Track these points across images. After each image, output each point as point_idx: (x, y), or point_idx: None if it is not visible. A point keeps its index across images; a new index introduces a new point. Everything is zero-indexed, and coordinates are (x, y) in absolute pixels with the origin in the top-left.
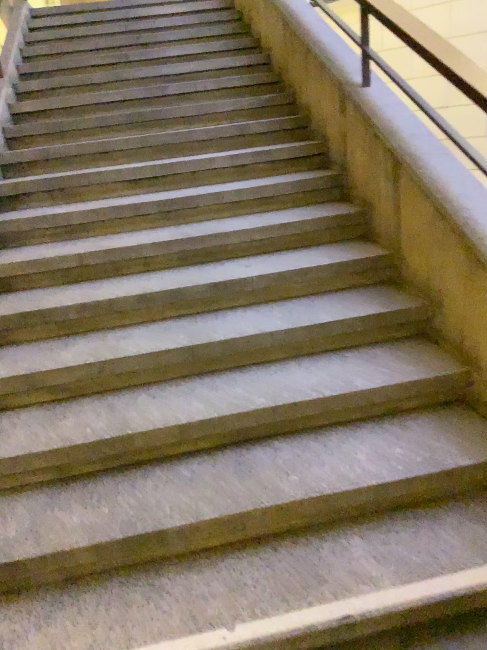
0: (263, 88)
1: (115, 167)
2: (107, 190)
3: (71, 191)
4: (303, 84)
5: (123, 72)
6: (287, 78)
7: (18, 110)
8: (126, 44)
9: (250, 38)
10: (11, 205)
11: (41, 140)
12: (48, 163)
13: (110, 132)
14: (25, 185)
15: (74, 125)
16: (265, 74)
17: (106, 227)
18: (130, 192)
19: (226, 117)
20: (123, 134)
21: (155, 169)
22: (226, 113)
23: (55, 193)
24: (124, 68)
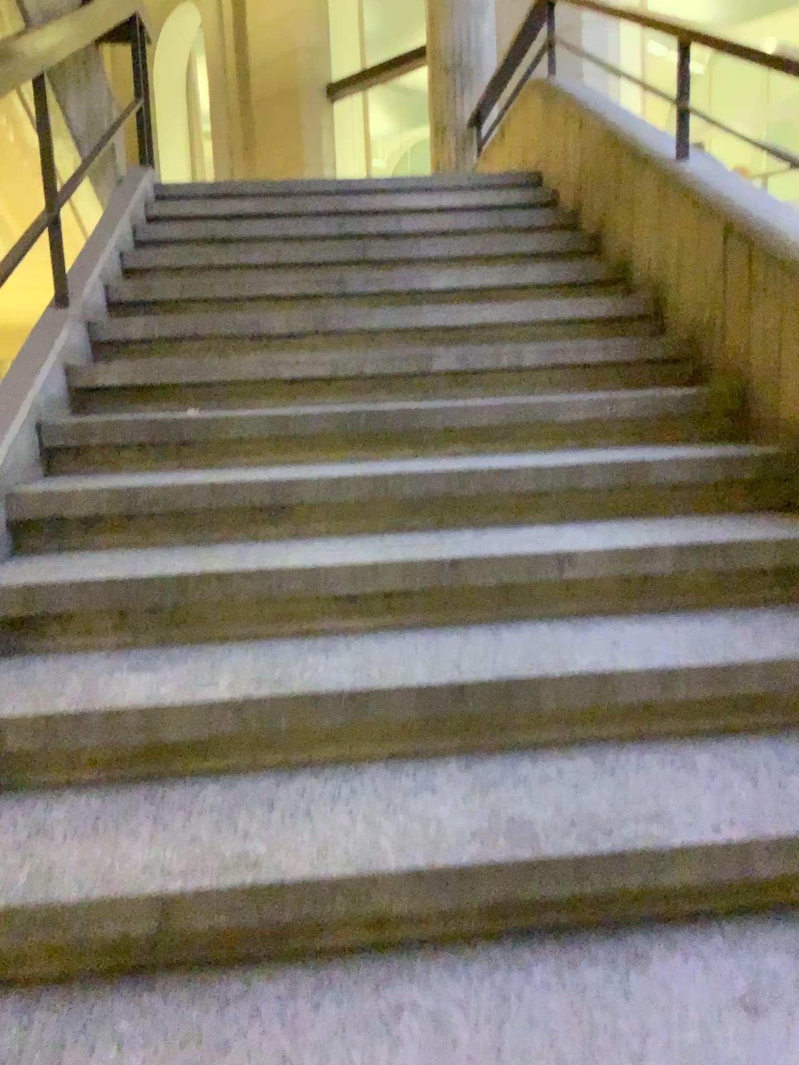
0: (656, 370)
1: (296, 549)
2: (269, 620)
3: (173, 614)
4: (789, 375)
5: (330, 311)
6: (726, 353)
7: (86, 378)
8: (337, 256)
9: (604, 262)
10: (1, 644)
11: (123, 456)
12: (127, 521)
13: (292, 451)
14: (52, 588)
15: (207, 424)
16: (653, 339)
17: (256, 757)
18: (332, 630)
19: (580, 437)
20: (323, 458)
21: (404, 567)
22: (576, 424)
23: (127, 618)
24: (331, 304)
